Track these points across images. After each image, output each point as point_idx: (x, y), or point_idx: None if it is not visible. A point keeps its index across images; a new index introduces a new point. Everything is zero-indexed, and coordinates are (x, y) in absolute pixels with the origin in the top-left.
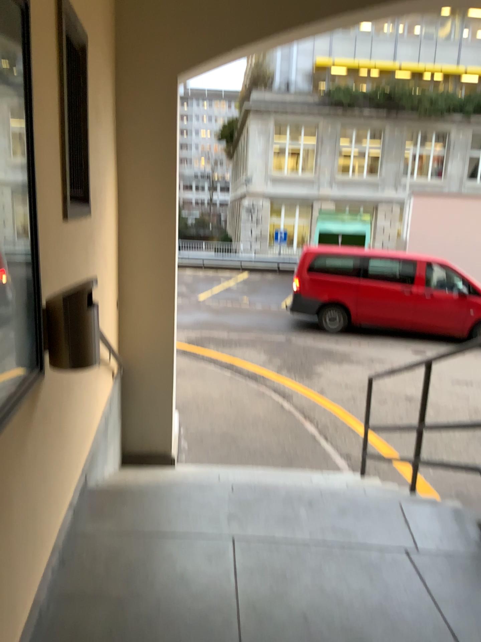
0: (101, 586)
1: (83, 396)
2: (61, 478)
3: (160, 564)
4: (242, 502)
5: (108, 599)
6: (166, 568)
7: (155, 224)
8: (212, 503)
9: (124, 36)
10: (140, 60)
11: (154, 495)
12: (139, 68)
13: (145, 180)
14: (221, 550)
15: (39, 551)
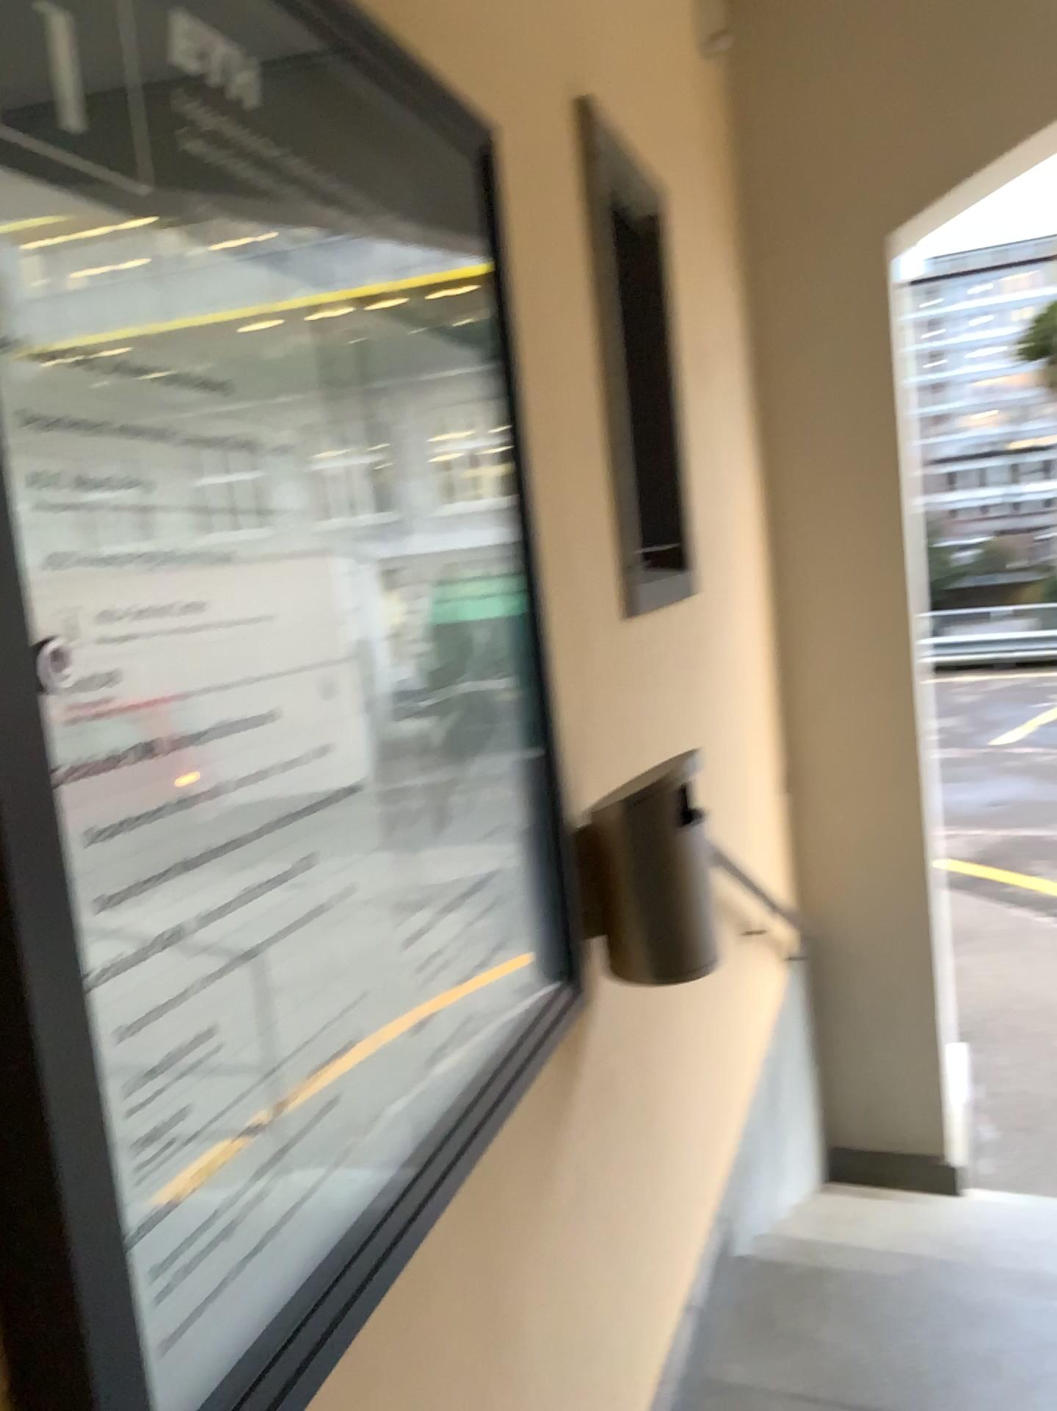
0: None
1: (702, 1027)
2: (654, 1243)
3: None
4: None
5: None
6: None
7: (861, 589)
8: None
9: (754, 177)
10: (796, 220)
11: (899, 1302)
12: (794, 239)
13: (828, 489)
14: None
15: None
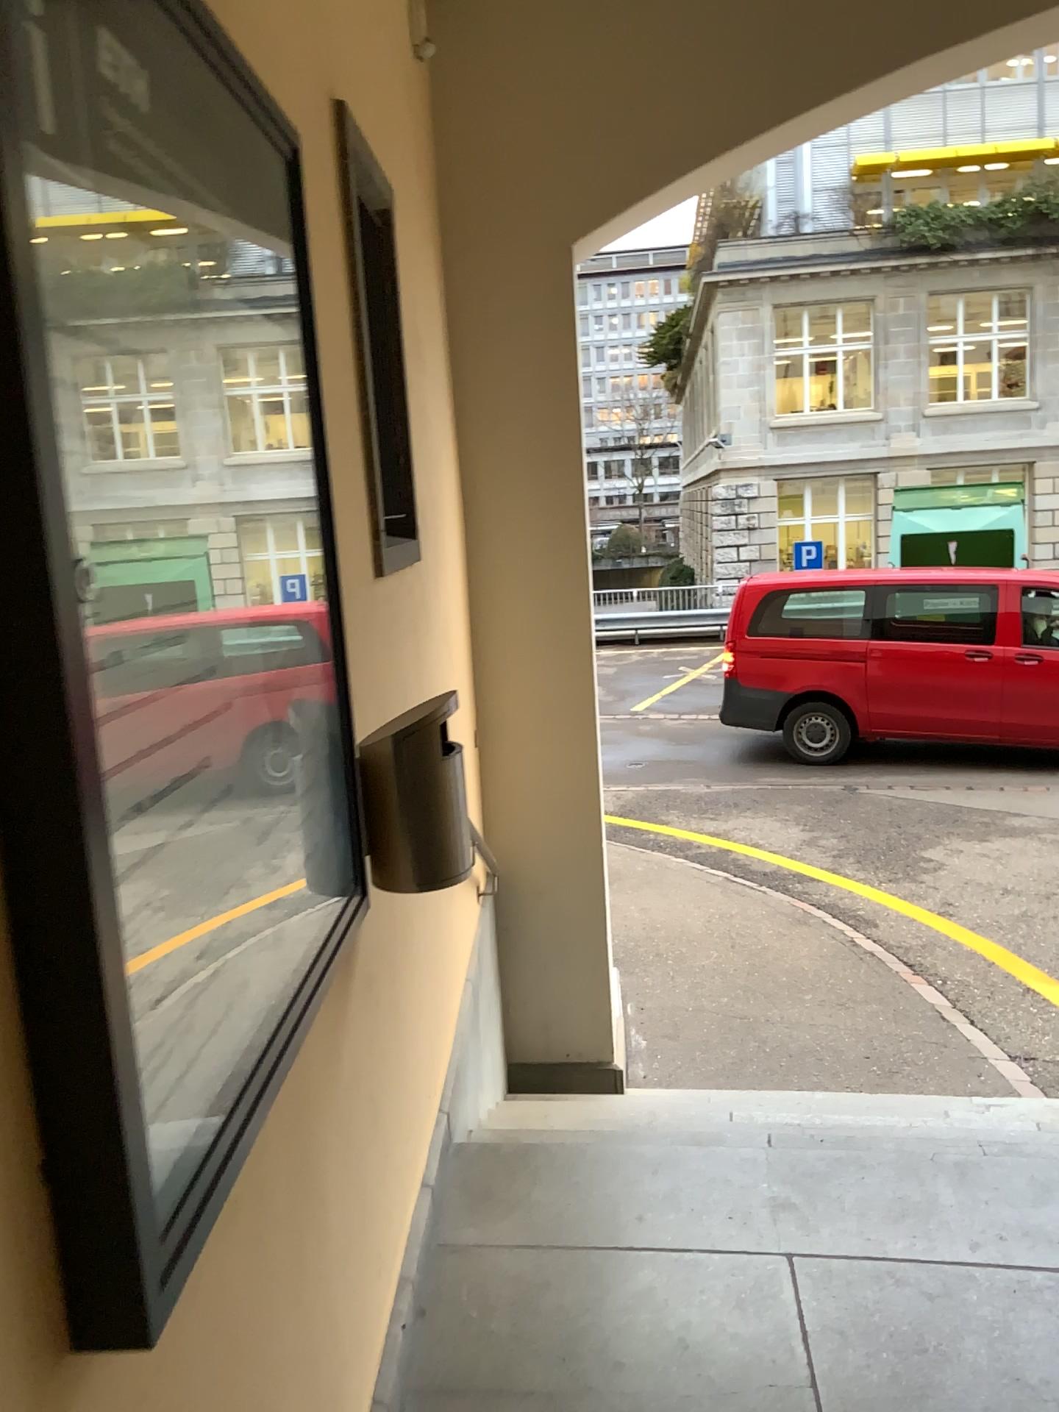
0: (506, 1367)
1: (429, 945)
2: (403, 1126)
3: (630, 1319)
4: (800, 1173)
5: (526, 1398)
6: (645, 1327)
7: (545, 561)
8: (730, 1177)
9: (454, 176)
10: (491, 221)
11: (599, 1159)
12: (489, 238)
13: (517, 470)
14: (763, 1286)
15: (373, 1289)
